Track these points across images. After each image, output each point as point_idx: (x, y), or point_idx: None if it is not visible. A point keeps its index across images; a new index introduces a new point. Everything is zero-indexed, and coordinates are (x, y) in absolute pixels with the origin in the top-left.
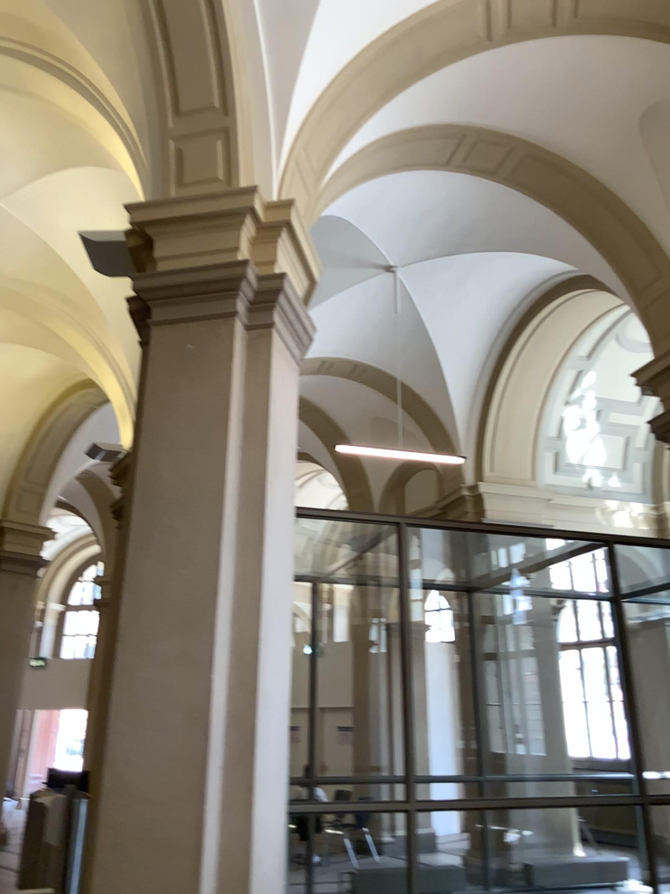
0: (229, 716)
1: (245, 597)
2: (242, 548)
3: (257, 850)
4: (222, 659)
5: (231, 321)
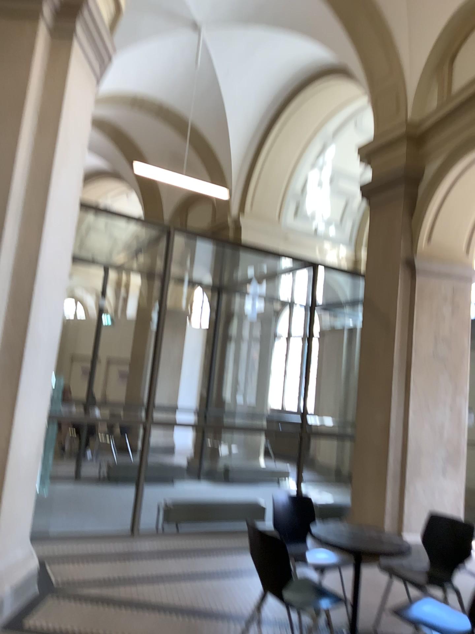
0: (6, 345)
1: (28, 258)
2: (30, 219)
3: (19, 439)
4: (4, 302)
5: (40, 24)
